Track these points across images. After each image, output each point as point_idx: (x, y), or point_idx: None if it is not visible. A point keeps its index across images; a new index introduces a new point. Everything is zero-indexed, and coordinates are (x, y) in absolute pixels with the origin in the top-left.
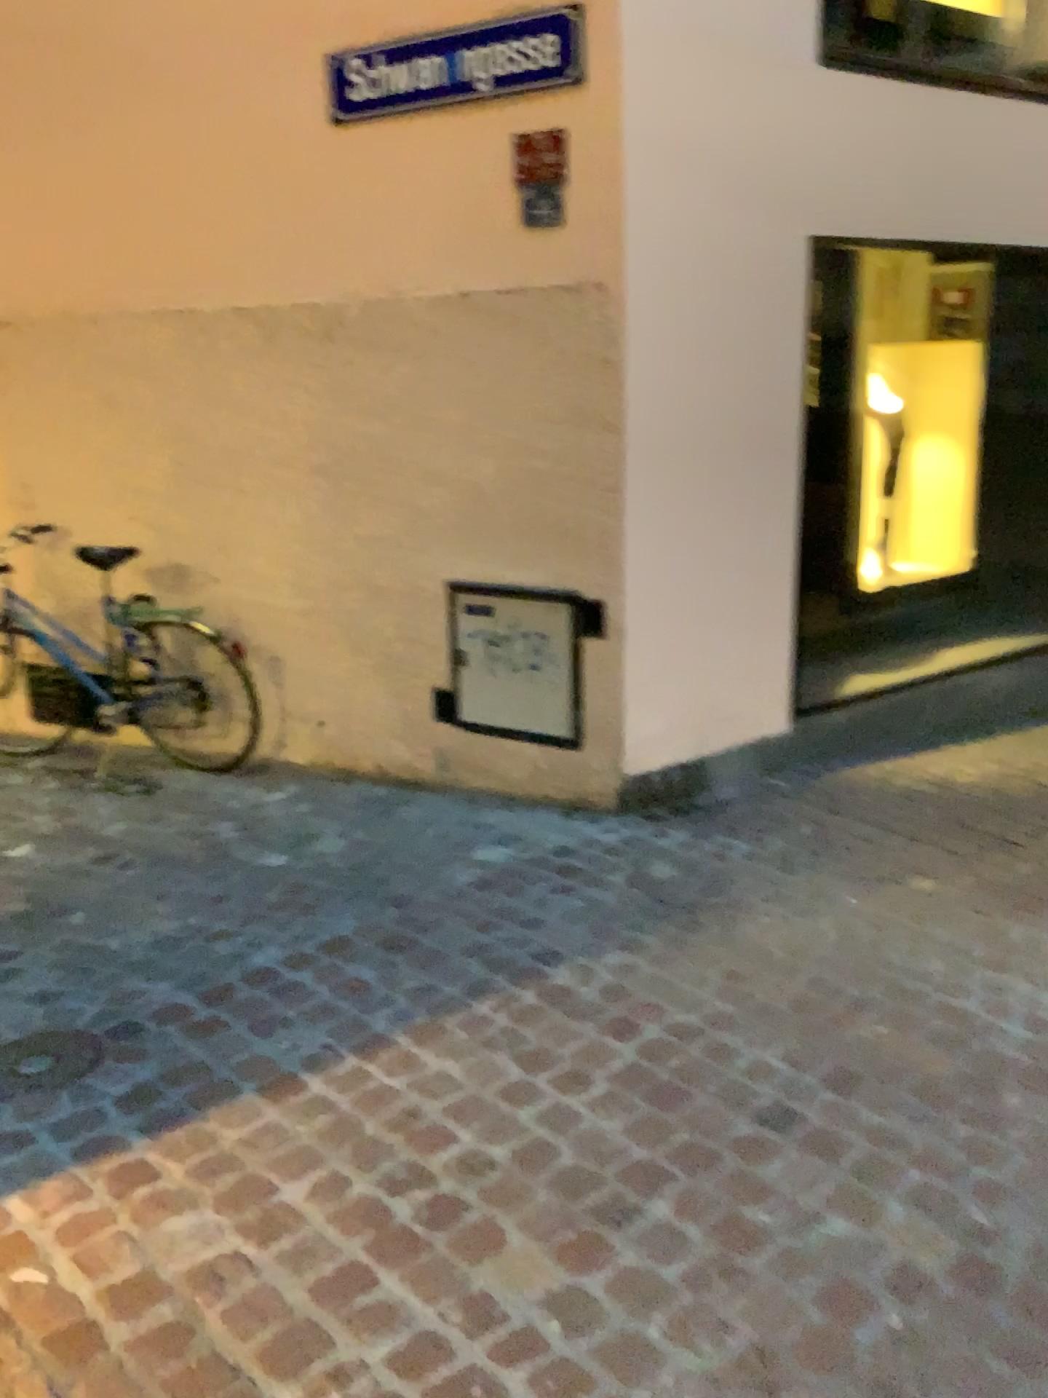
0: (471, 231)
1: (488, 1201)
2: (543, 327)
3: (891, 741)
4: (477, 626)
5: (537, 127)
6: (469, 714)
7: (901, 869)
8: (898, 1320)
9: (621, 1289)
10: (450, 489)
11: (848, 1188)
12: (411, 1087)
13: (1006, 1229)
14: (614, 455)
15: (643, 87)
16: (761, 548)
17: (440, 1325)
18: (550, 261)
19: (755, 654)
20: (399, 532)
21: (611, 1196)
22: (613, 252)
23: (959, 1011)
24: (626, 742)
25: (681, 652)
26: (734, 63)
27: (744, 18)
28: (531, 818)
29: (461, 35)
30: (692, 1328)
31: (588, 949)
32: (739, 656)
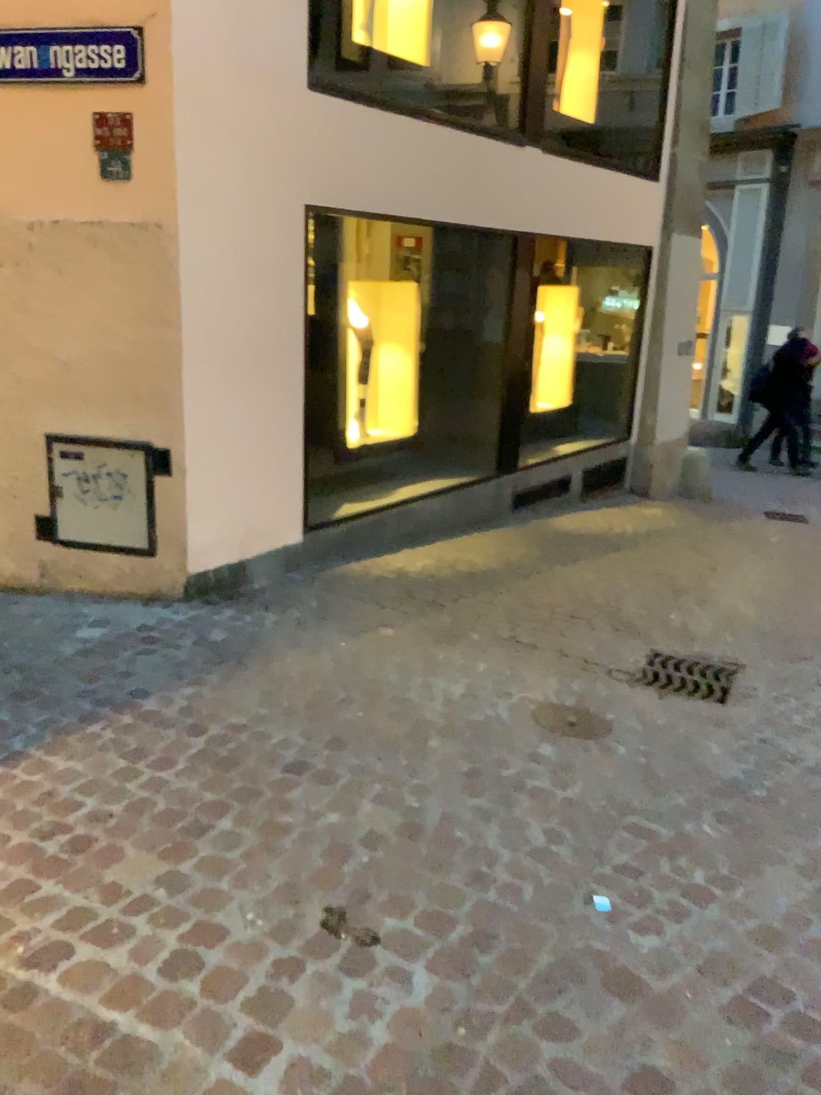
0: (60, 177)
1: (111, 834)
2: (117, 252)
3: (366, 548)
4: (69, 469)
5: (111, 108)
6: (64, 535)
7: (371, 625)
8: (367, 857)
9: (204, 865)
10: (46, 366)
11: (339, 798)
12: (47, 778)
13: (427, 807)
14: (173, 346)
15: (188, 91)
16: (276, 415)
17: (88, 901)
18: (122, 205)
19: (274, 488)
20: (4, 398)
21: (193, 821)
22: (169, 204)
23: (405, 701)
24: (185, 550)
25: (223, 486)
26: (251, 82)
27: (257, 52)
28: (115, 608)
29: (50, 33)
30: (249, 878)
31: (166, 687)
32: (263, 489)
